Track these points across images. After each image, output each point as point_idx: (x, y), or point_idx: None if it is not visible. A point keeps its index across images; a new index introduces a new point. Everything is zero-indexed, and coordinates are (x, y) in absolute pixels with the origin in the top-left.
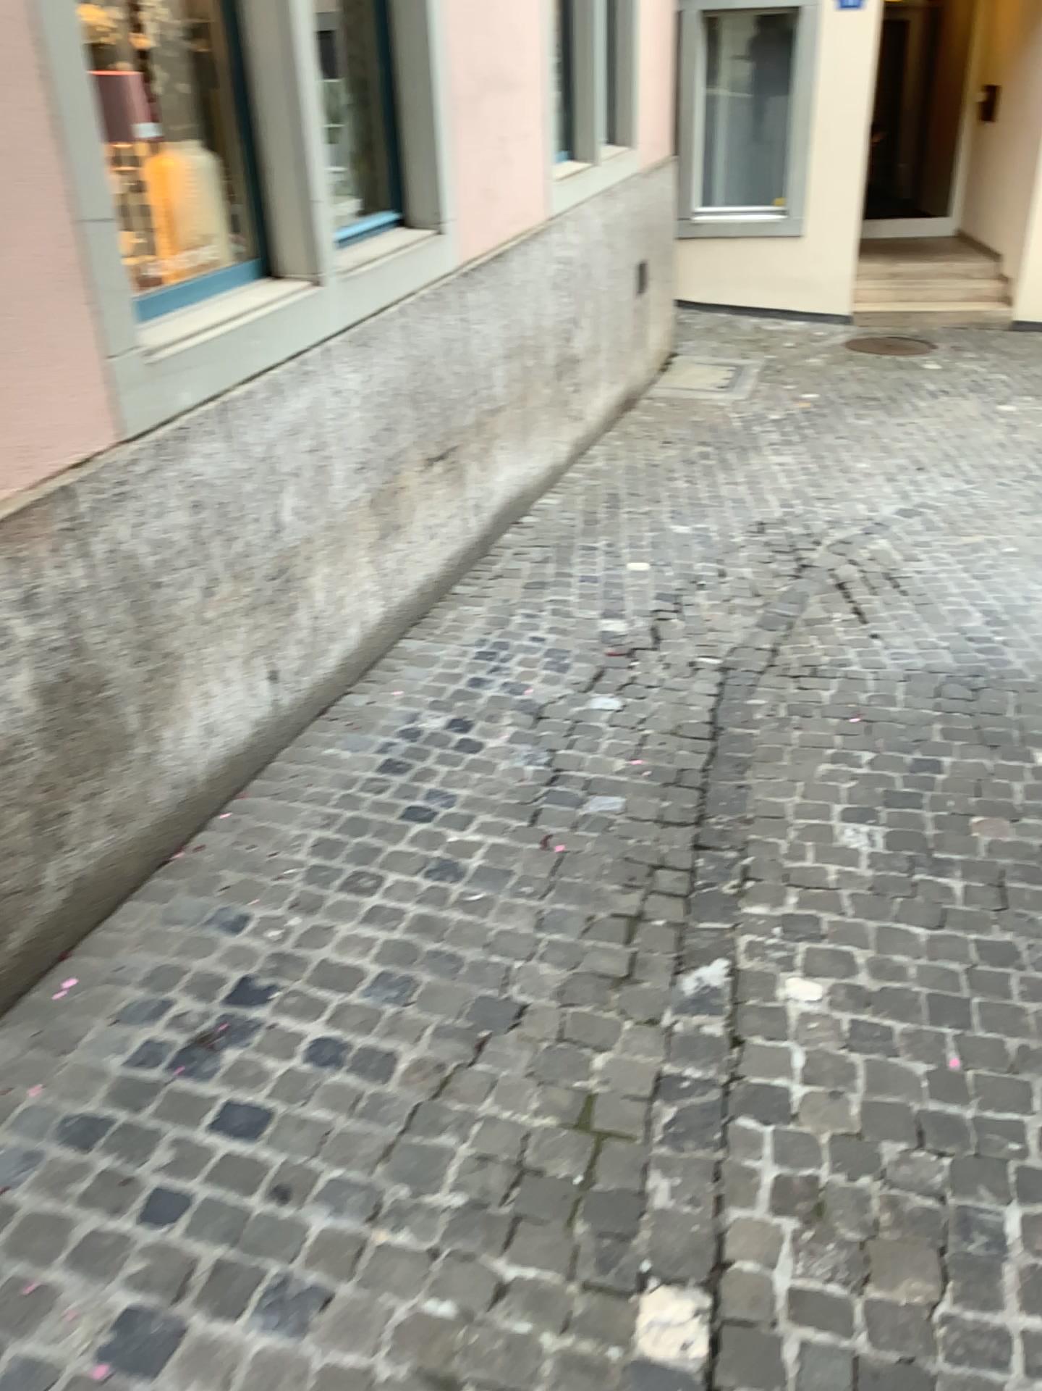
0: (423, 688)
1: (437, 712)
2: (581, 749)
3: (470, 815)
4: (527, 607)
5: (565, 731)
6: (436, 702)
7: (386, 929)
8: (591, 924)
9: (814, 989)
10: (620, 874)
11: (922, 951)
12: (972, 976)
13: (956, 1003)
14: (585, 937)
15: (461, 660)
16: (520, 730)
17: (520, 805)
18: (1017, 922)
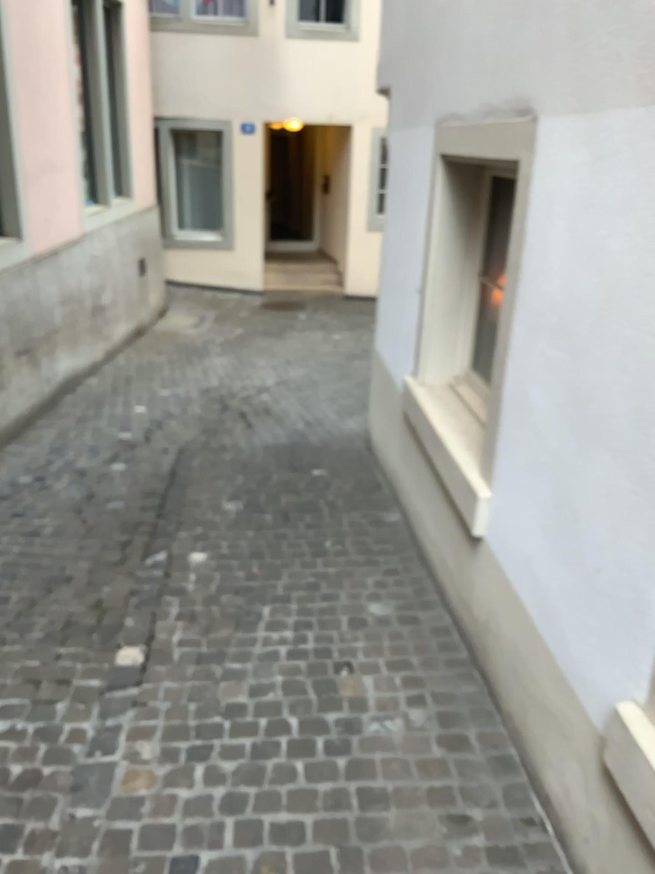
0: (20, 465)
1: (28, 474)
2: (103, 484)
3: (46, 512)
4: (77, 428)
5: (96, 477)
6: (27, 470)
7: (4, 554)
8: (105, 544)
9: (202, 554)
10: (120, 527)
11: (249, 538)
12: (267, 543)
13: (259, 552)
14: (101, 549)
15: (41, 453)
16: (72, 478)
17: (72, 507)
18: (289, 525)
